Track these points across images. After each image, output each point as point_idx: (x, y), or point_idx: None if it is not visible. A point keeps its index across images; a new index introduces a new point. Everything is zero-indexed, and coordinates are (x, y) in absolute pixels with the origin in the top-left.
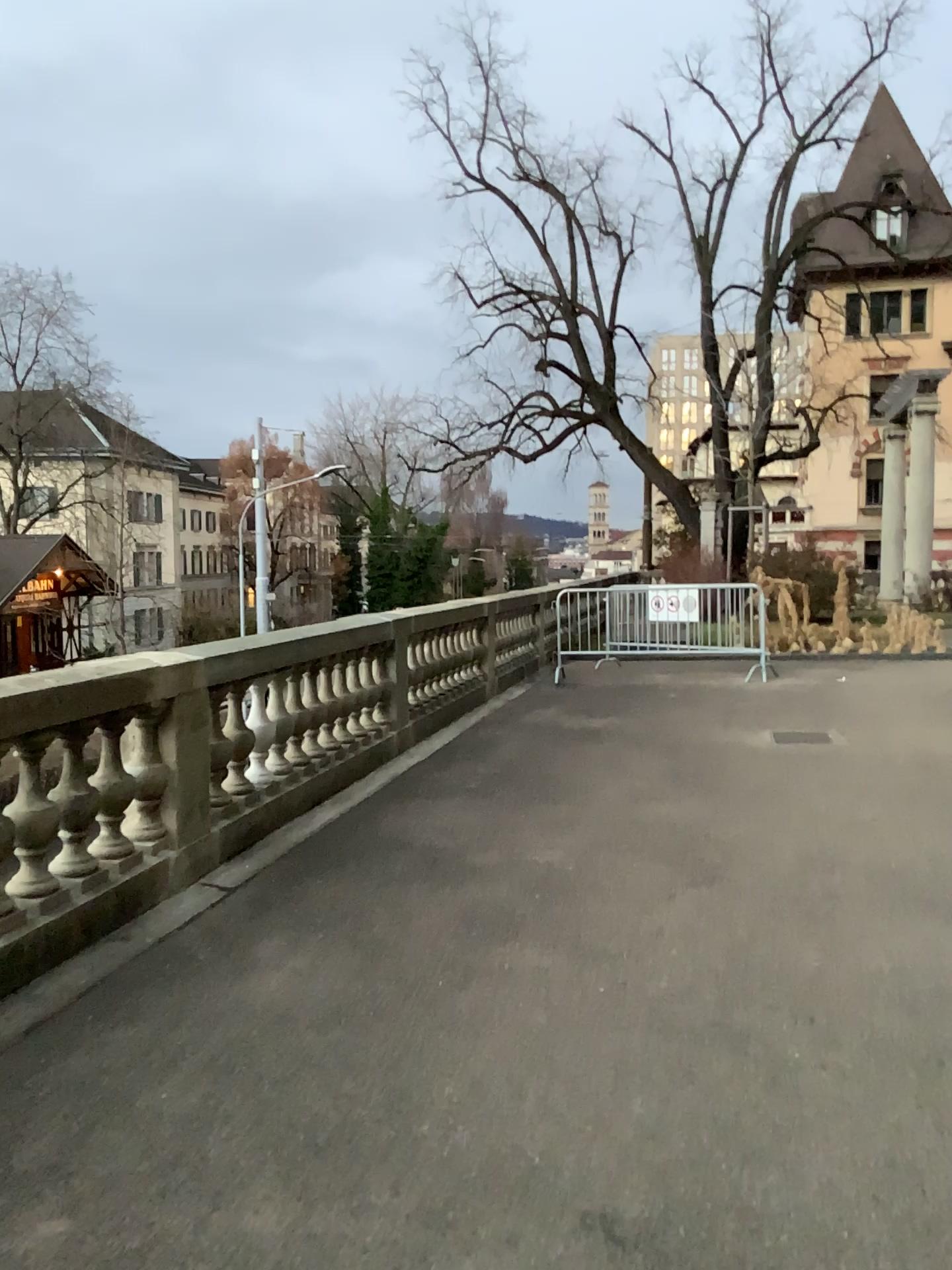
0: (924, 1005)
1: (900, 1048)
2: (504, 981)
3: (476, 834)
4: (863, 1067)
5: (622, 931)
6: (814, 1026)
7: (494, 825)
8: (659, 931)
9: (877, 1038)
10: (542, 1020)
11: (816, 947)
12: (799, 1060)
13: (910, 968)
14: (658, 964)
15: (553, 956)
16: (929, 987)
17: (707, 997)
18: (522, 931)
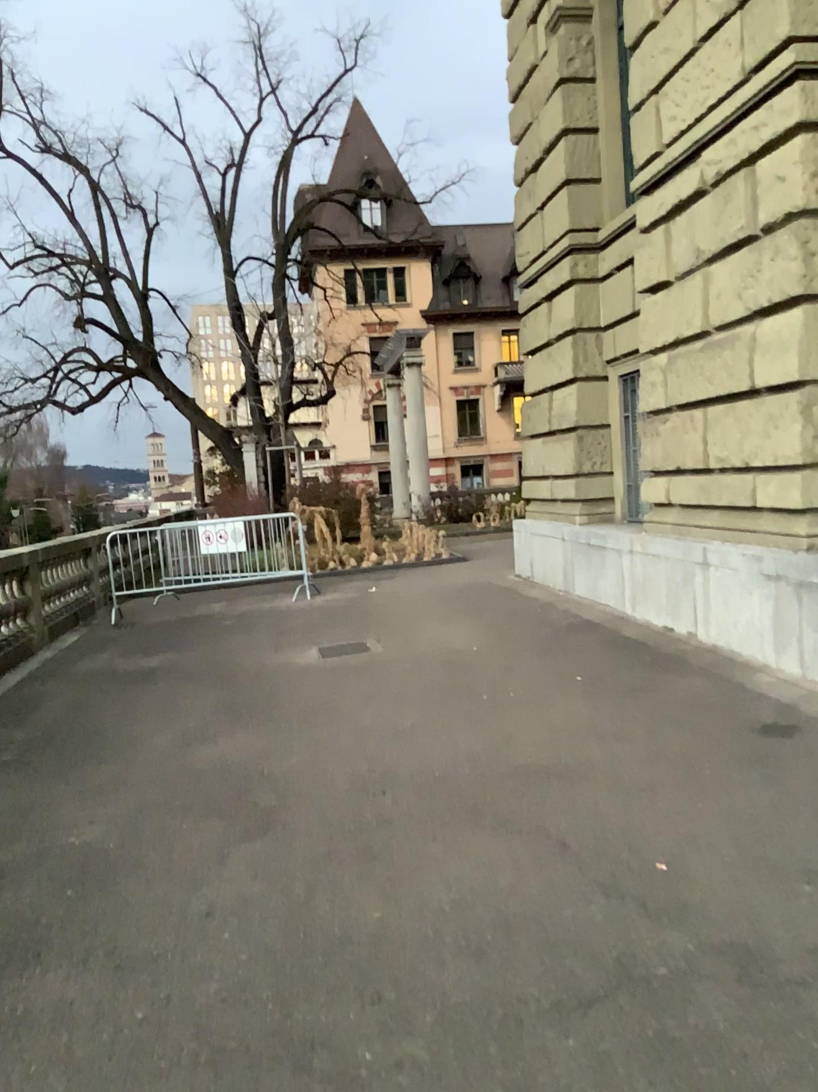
0: (493, 944)
1: (479, 1012)
2: (18, 1033)
3: (5, 819)
4: (445, 1054)
5: (170, 919)
6: (387, 1005)
7: (28, 803)
8: (212, 909)
9: (454, 1005)
10: (64, 1087)
11: (379, 892)
12: (376, 1062)
13: (472, 899)
14: (210, 958)
15: (86, 976)
16: (494, 918)
17: (267, 995)
18: (49, 946)
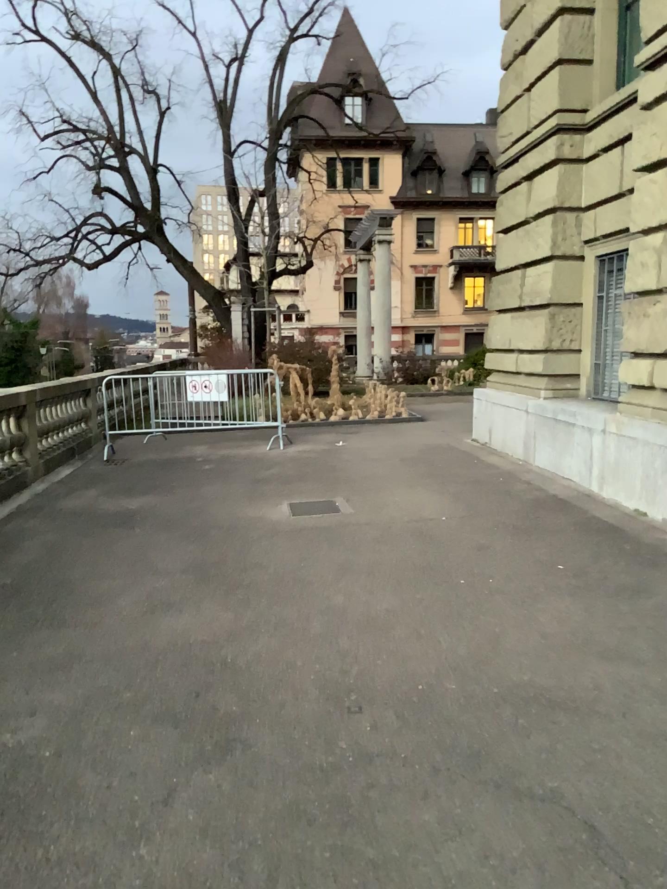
0: None
1: None
2: None
3: None
4: None
5: None
6: None
7: None
8: None
9: None
10: None
11: None
12: None
13: None
14: None
15: None
16: None
17: None
18: None
